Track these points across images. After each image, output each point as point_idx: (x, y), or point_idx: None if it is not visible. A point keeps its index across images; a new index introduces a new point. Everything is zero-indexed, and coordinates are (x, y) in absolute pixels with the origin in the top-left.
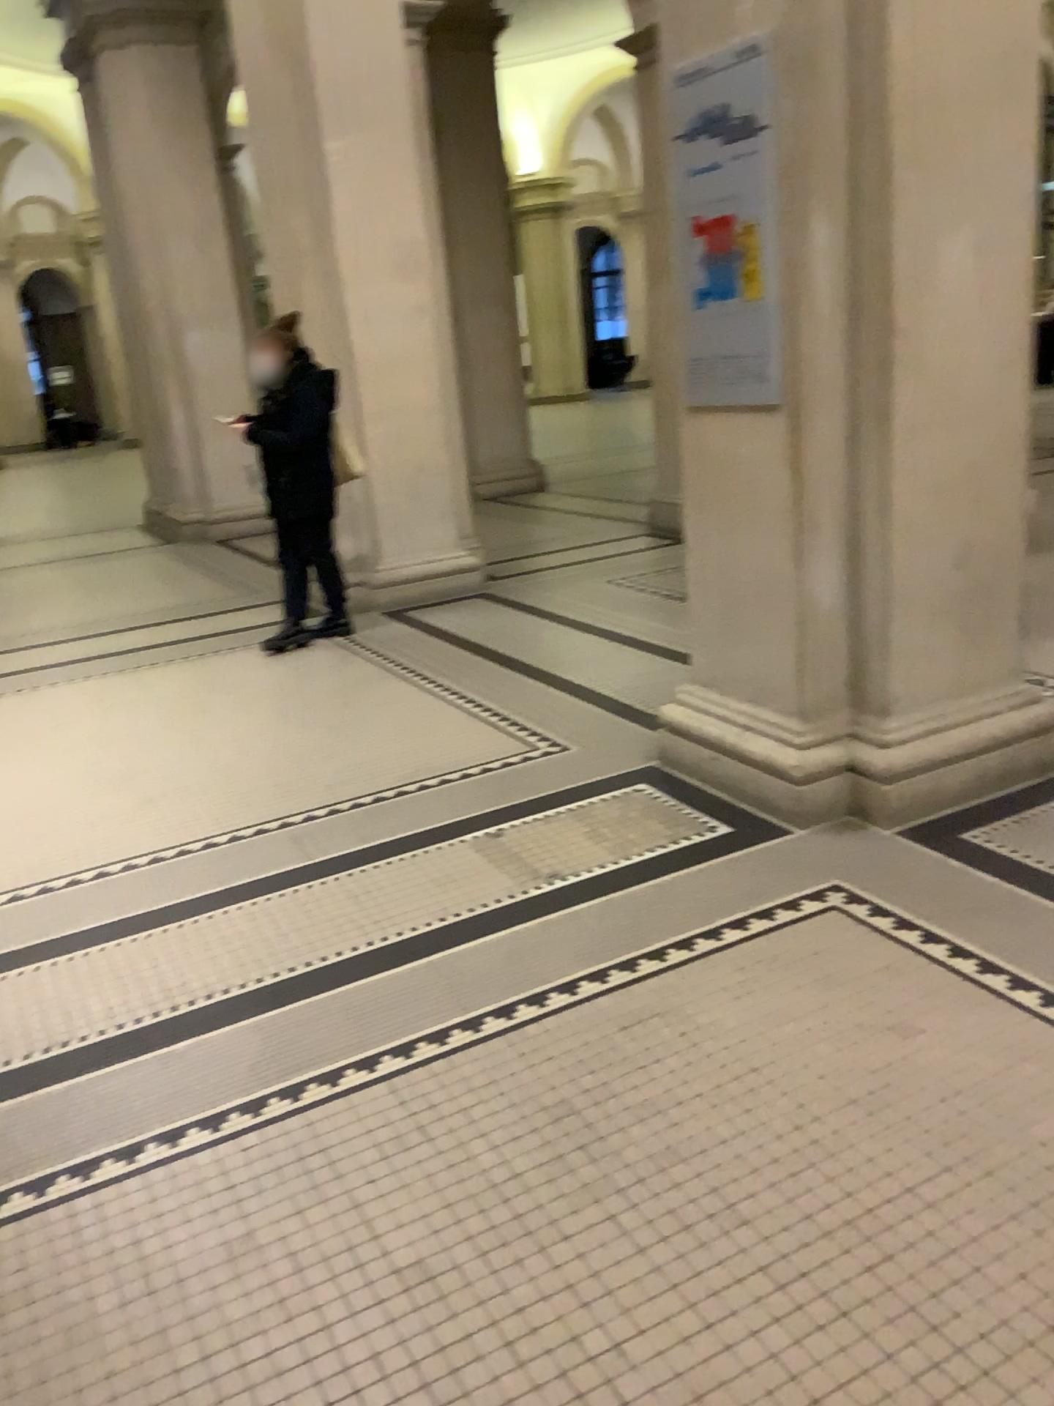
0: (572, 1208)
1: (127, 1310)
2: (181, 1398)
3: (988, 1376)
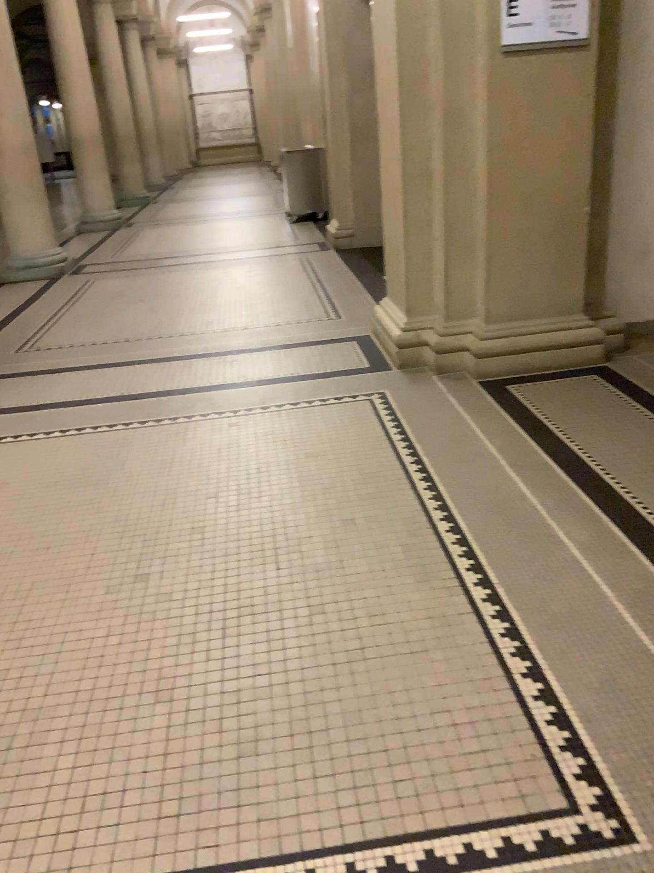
0: (58, 701)
1: (323, 718)
2: (301, 662)
3: (4, 591)
